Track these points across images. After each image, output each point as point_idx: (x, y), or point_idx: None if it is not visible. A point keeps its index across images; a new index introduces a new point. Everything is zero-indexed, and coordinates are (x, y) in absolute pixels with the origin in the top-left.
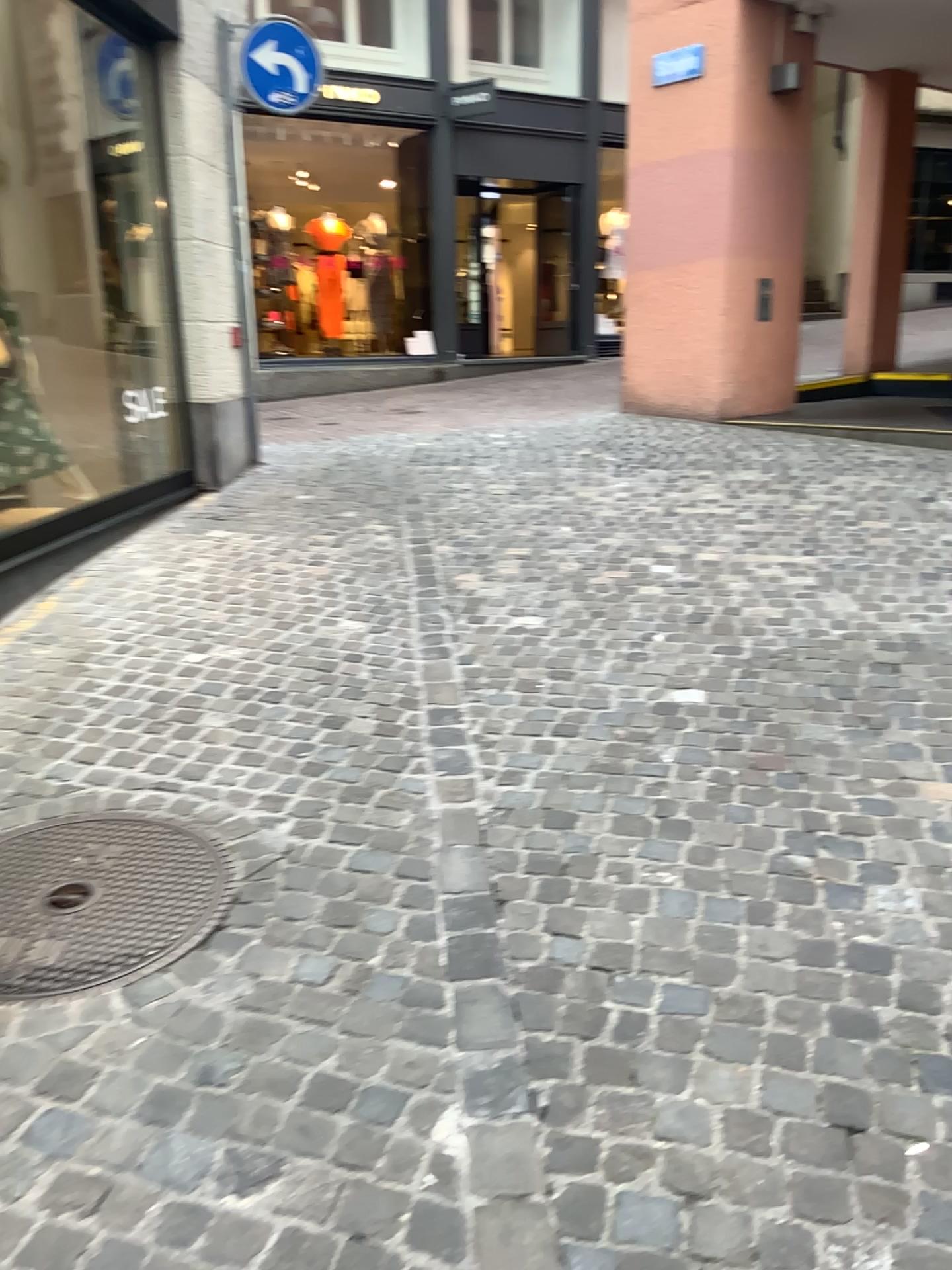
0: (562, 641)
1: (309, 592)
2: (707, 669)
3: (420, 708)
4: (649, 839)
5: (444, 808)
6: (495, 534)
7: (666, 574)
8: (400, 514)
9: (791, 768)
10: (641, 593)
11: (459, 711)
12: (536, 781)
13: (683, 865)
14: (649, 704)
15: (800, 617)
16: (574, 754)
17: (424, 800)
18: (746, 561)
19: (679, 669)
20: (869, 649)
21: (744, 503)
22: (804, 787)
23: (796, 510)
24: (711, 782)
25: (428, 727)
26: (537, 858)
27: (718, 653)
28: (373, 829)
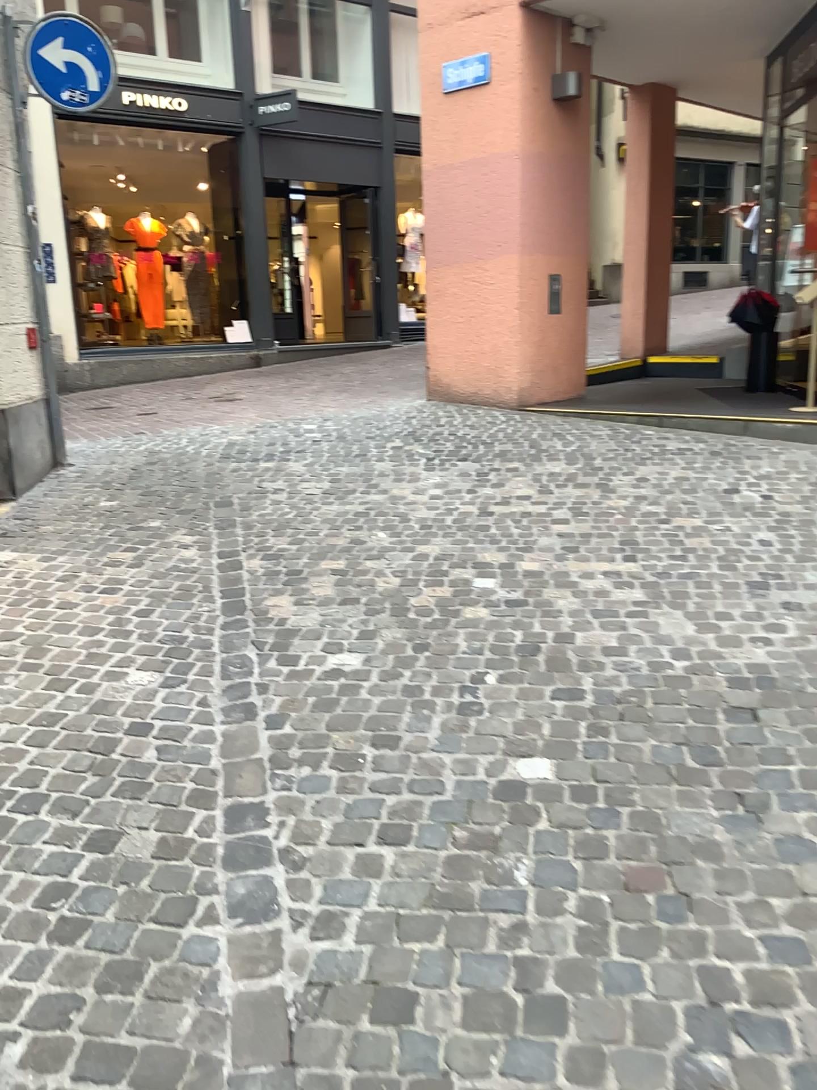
0: (382, 692)
1: (96, 635)
2: (549, 725)
3: (214, 807)
4: (512, 1035)
5: (238, 994)
6: (306, 546)
7: (488, 592)
8: (206, 524)
9: (671, 885)
10: (465, 619)
11: (262, 809)
12: (359, 929)
13: (563, 1088)
14: (489, 783)
15: (638, 646)
16: (405, 877)
17: (212, 979)
18: (570, 573)
19: (517, 726)
20: (722, 689)
21: (558, 501)
22: (694, 920)
23: (610, 507)
24: (578, 918)
25: (224, 839)
26: (364, 1088)
27: (558, 701)
28: (139, 1046)
